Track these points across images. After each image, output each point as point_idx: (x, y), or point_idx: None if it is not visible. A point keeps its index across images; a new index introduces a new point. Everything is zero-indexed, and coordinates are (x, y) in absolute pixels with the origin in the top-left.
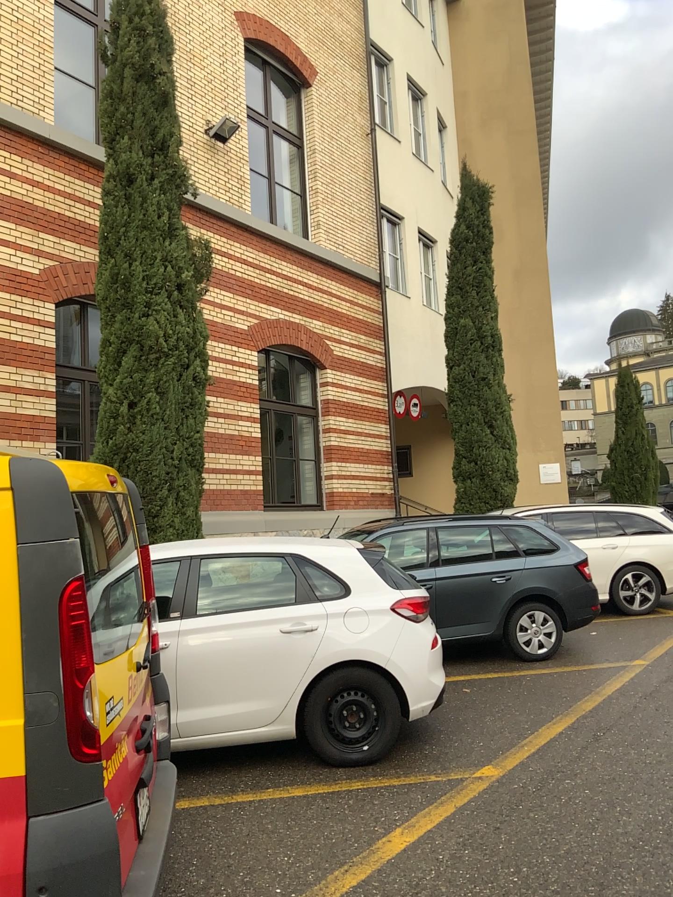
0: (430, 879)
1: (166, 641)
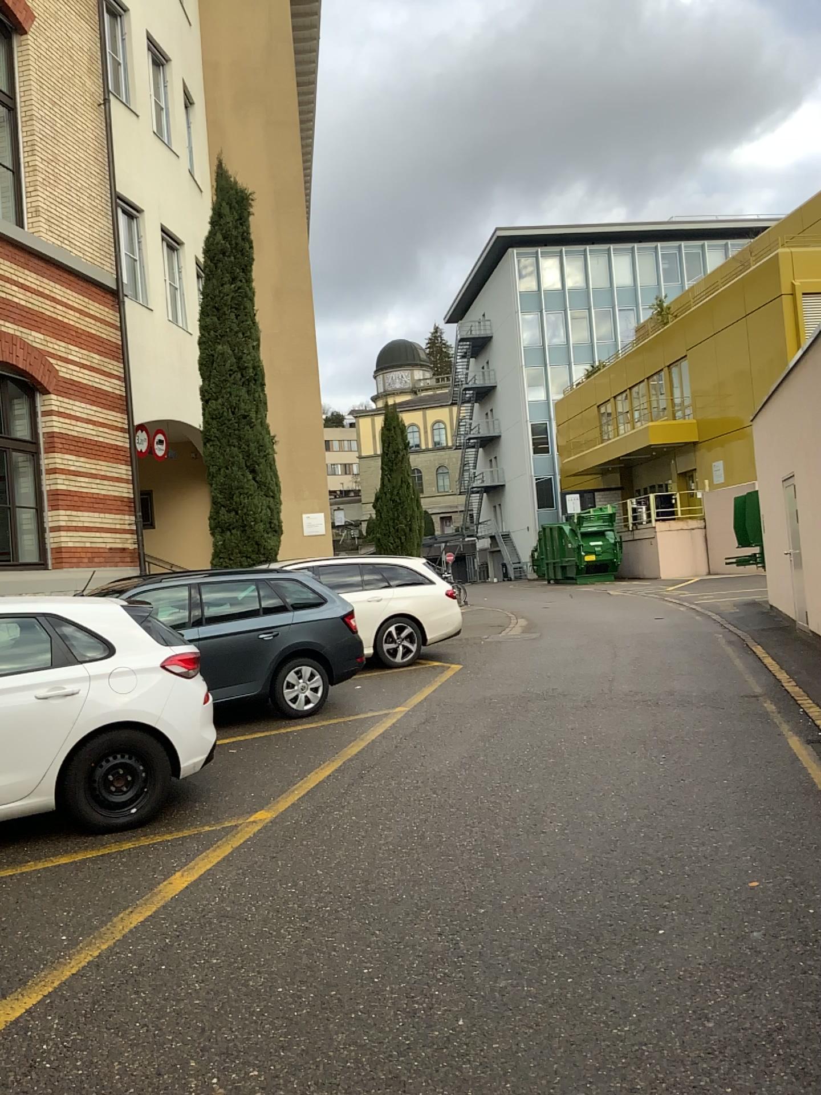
0: (214, 904)
1: None
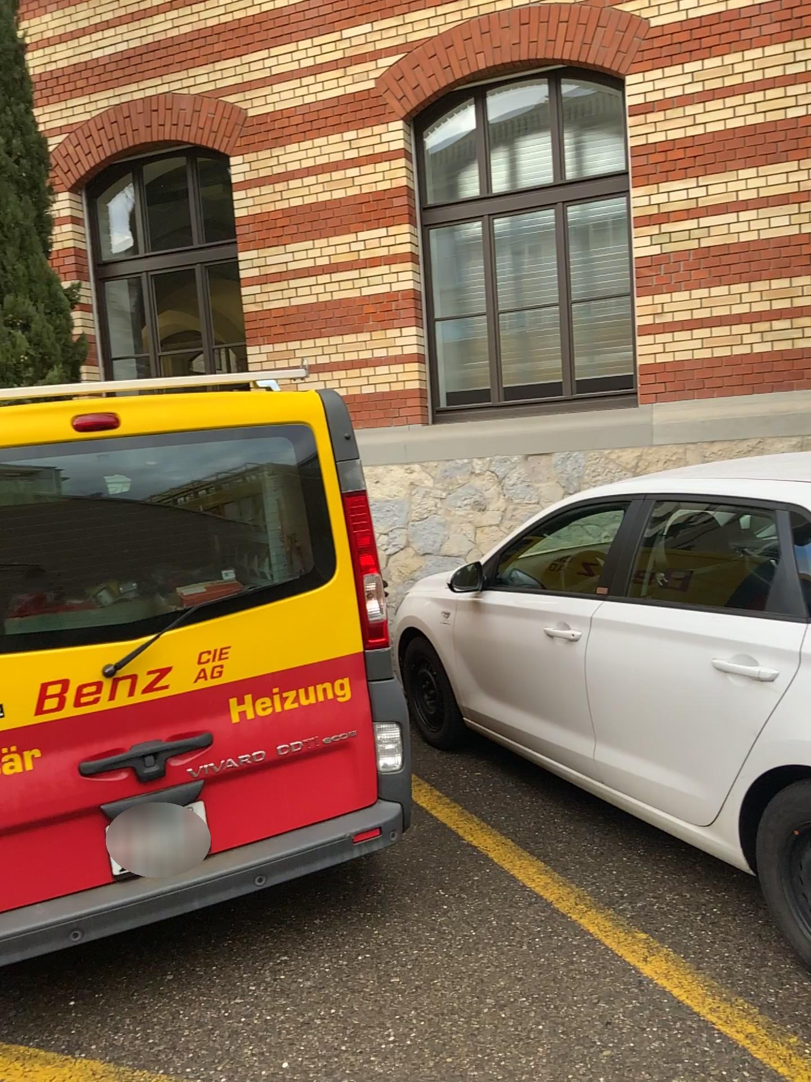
0: None
1: (583, 634)
